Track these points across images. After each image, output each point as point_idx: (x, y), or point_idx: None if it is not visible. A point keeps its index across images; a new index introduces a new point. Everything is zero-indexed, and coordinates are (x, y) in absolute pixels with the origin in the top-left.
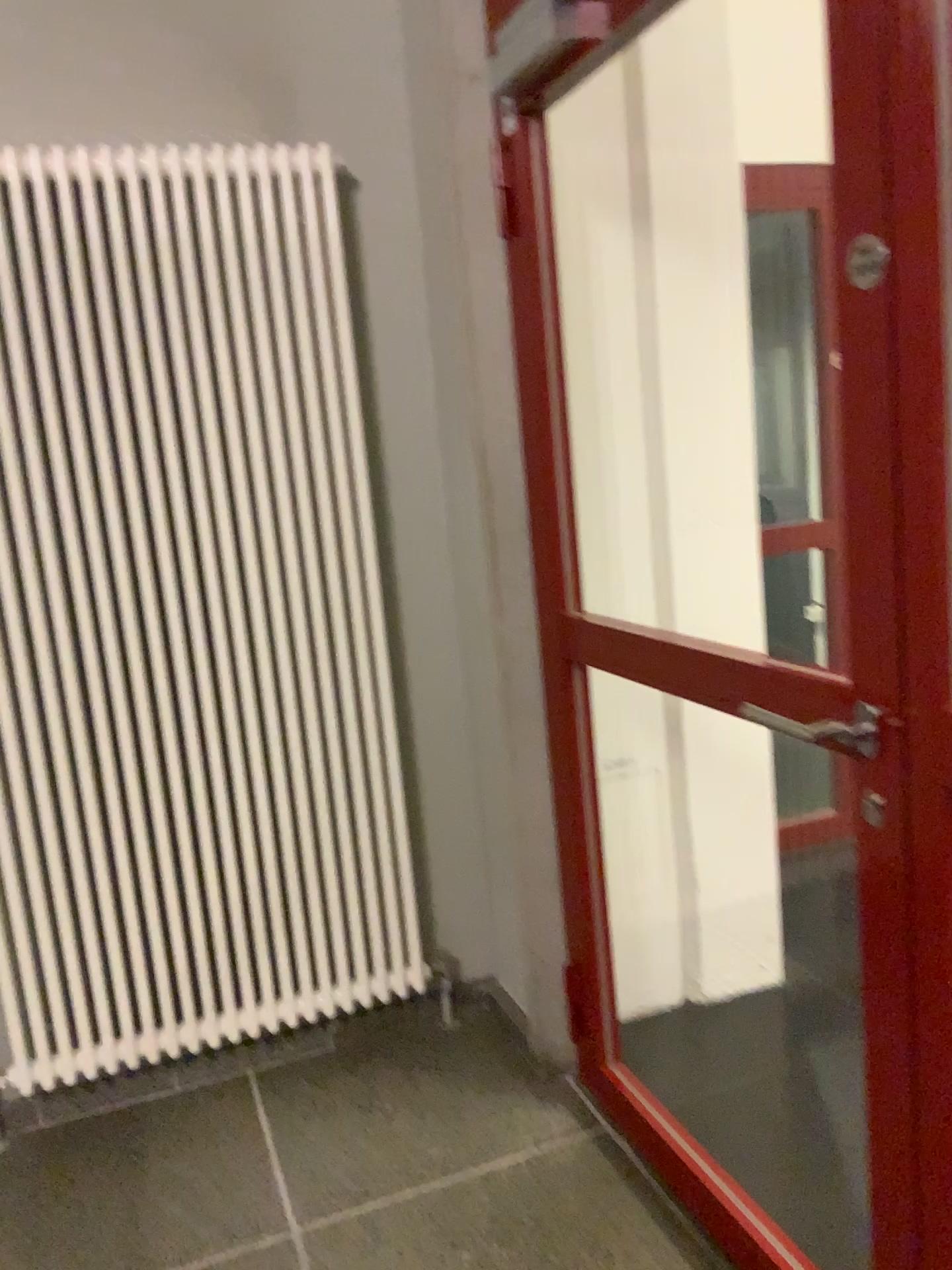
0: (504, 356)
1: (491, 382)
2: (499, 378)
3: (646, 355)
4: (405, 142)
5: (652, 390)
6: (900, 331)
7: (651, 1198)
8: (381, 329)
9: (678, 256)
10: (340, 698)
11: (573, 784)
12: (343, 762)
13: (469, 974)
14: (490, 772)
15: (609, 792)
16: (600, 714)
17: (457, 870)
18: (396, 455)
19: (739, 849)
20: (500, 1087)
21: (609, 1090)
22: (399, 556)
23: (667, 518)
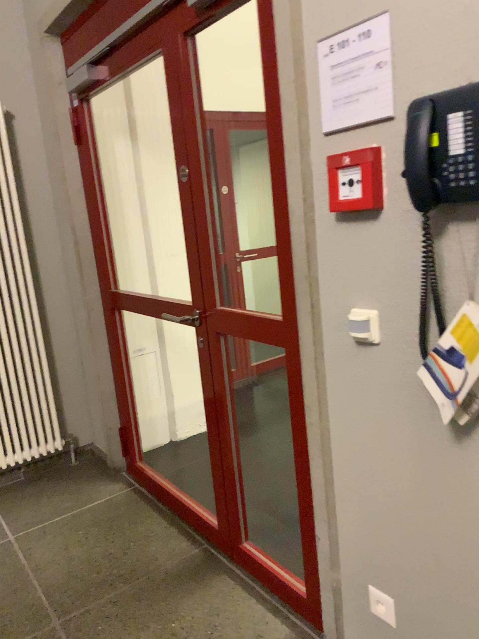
0: (80, 191)
1: (75, 201)
2: (78, 200)
3: (139, 190)
4: (35, 101)
5: (142, 203)
6: (193, 194)
7: (151, 503)
8: (28, 177)
9: (149, 152)
10: (19, 331)
11: (116, 356)
12: (21, 357)
13: (82, 444)
14: (85, 358)
15: (134, 361)
16: (129, 331)
17: (74, 400)
18: (38, 229)
19: (187, 381)
20: (95, 480)
21: (136, 471)
22: (42, 271)
23: (151, 253)
